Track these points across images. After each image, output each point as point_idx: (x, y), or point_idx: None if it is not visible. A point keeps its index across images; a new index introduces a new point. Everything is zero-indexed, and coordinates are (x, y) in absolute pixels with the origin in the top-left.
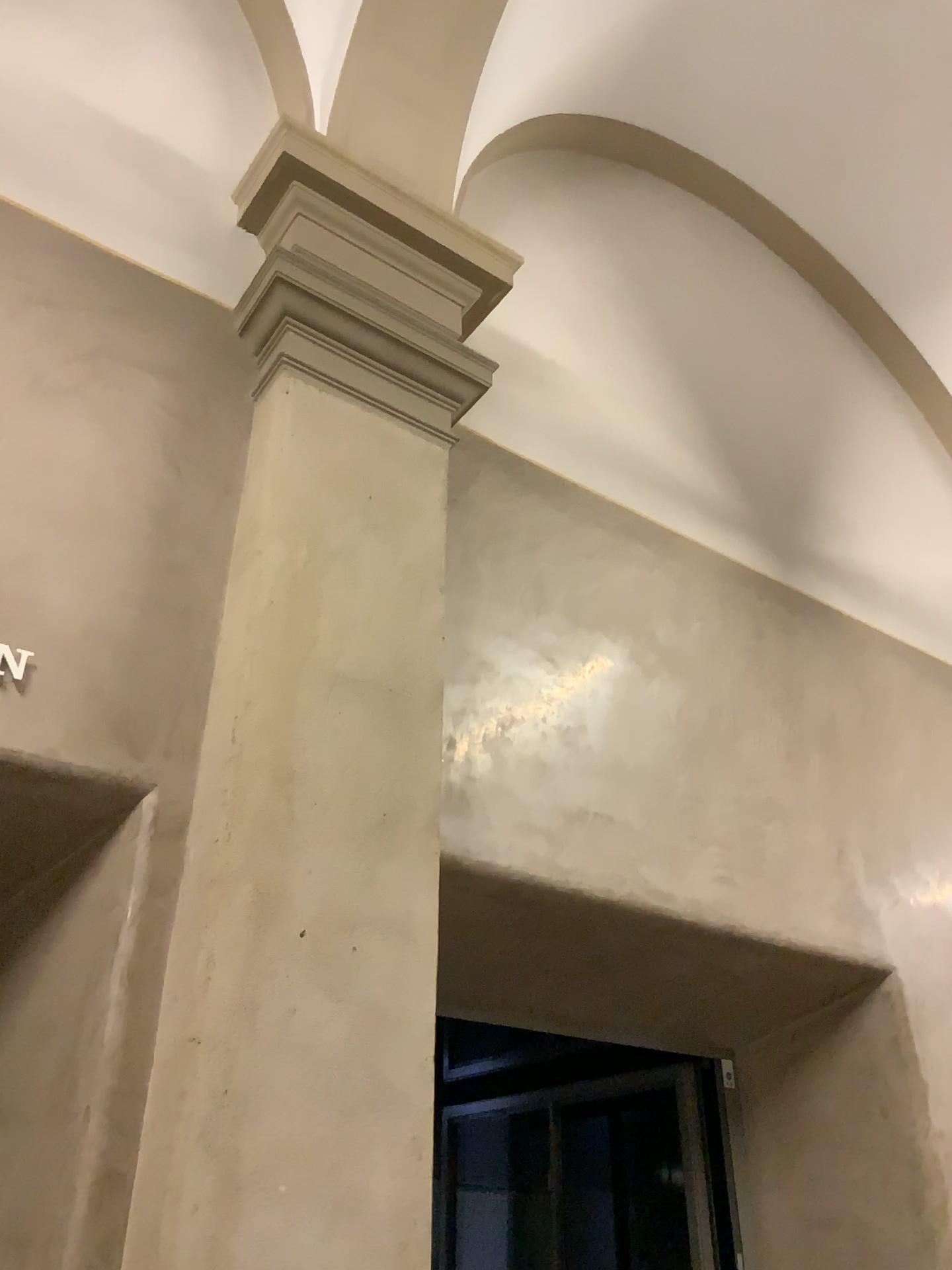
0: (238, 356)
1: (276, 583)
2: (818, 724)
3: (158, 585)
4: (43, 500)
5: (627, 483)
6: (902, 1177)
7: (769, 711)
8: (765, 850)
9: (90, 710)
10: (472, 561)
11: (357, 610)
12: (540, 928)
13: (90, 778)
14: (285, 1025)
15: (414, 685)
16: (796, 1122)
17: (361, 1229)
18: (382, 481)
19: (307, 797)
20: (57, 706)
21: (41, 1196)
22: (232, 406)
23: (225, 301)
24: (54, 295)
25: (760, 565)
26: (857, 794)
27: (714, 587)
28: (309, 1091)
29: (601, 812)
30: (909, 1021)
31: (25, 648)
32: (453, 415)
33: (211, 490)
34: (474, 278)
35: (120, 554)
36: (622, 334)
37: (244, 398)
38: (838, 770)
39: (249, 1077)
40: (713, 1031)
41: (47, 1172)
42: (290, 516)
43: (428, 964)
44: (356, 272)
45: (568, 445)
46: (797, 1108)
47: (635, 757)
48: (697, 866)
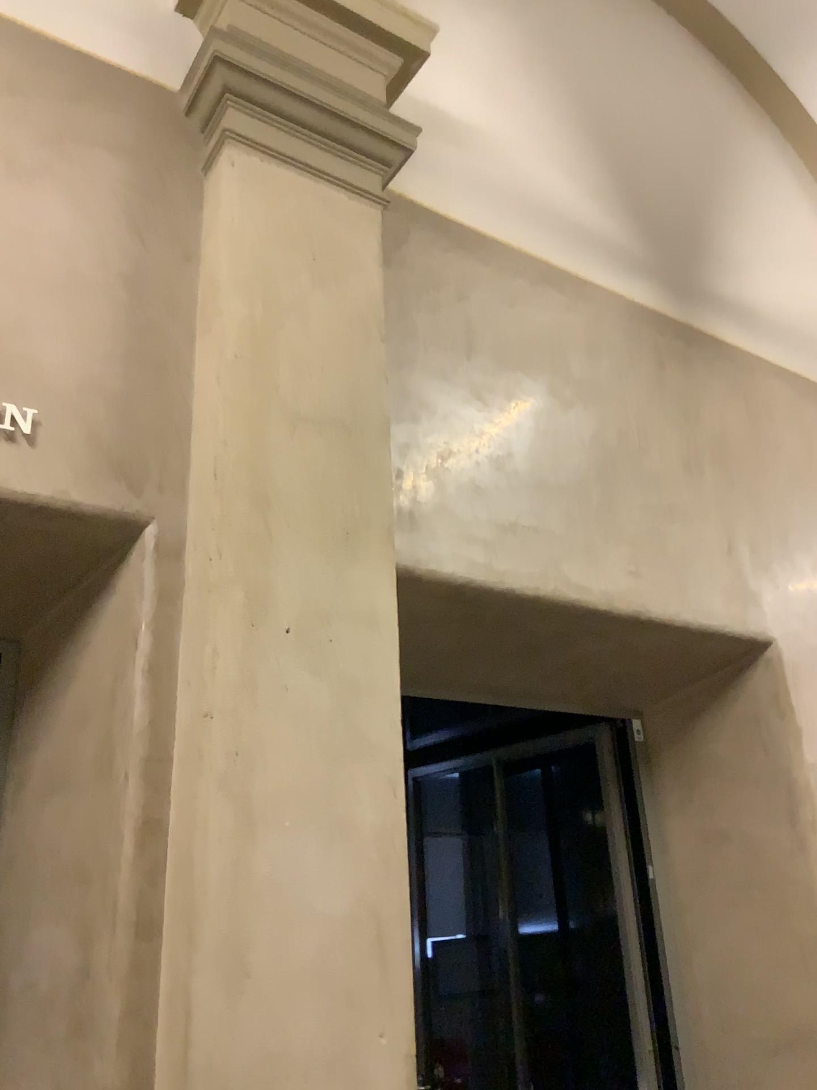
0: (187, 135)
1: (239, 339)
2: (710, 443)
3: (137, 347)
4: (28, 275)
5: (540, 237)
6: (779, 800)
7: (668, 433)
8: (666, 549)
9: (91, 457)
10: (407, 314)
11: (311, 360)
12: (481, 621)
13: (98, 513)
14: (280, 702)
15: (365, 422)
16: (693, 763)
17: (352, 852)
18: (324, 243)
19: (282, 520)
20: (63, 455)
21: (98, 841)
22: (185, 182)
23: (170, 84)
24: (14, 84)
25: (659, 307)
26: (743, 499)
27: (619, 327)
28: (303, 752)
29: (528, 524)
30: (785, 680)
31: (29, 406)
32: (383, 181)
33: (174, 260)
34: (394, 49)
35: (101, 321)
36: (530, 98)
37: (196, 174)
38: (727, 480)
39: (254, 743)
40: (624, 697)
41: (100, 823)
42: (246, 279)
43: (392, 650)
44: (286, 48)
45: (486, 205)
46: (694, 753)
47: (555, 476)
48: (610, 565)
